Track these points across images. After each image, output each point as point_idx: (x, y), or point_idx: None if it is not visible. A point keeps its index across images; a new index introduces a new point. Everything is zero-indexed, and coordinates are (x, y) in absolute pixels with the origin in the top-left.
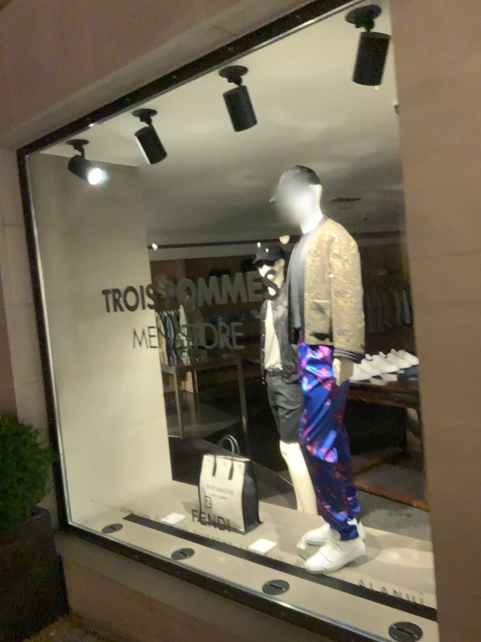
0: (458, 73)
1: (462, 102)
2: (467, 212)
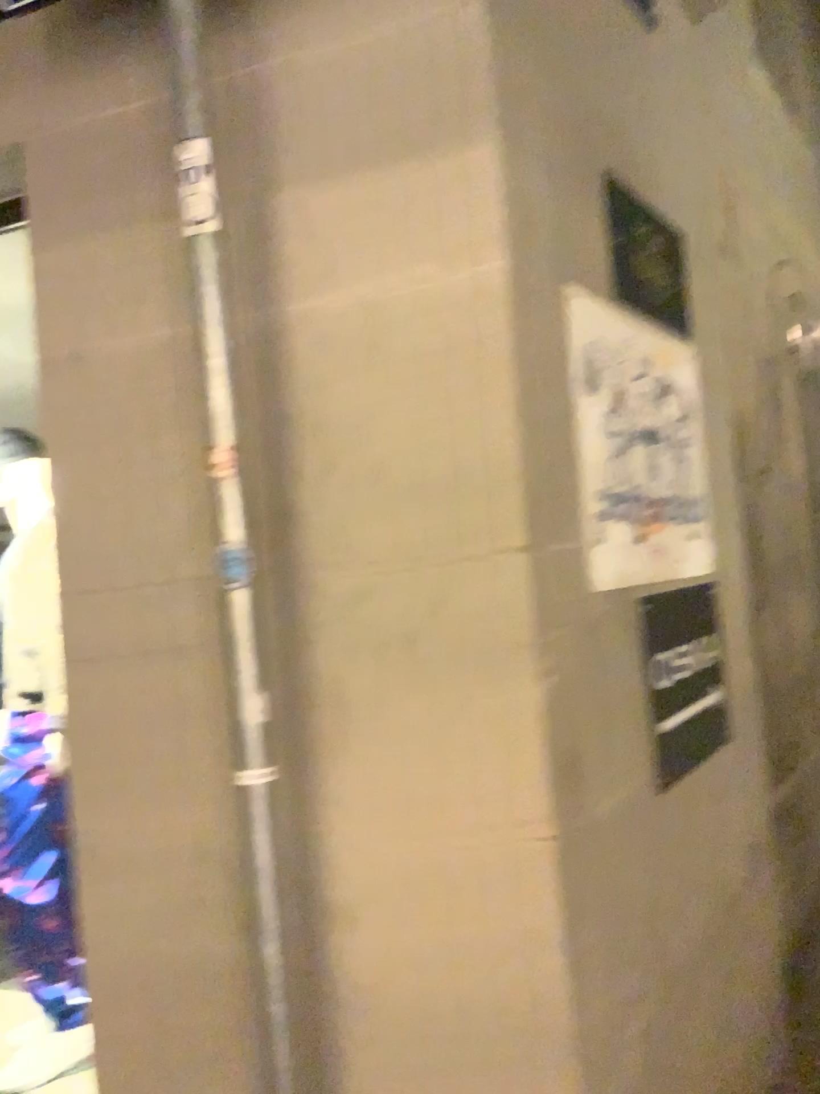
0: (106, 347)
1: (110, 385)
2: (118, 528)
